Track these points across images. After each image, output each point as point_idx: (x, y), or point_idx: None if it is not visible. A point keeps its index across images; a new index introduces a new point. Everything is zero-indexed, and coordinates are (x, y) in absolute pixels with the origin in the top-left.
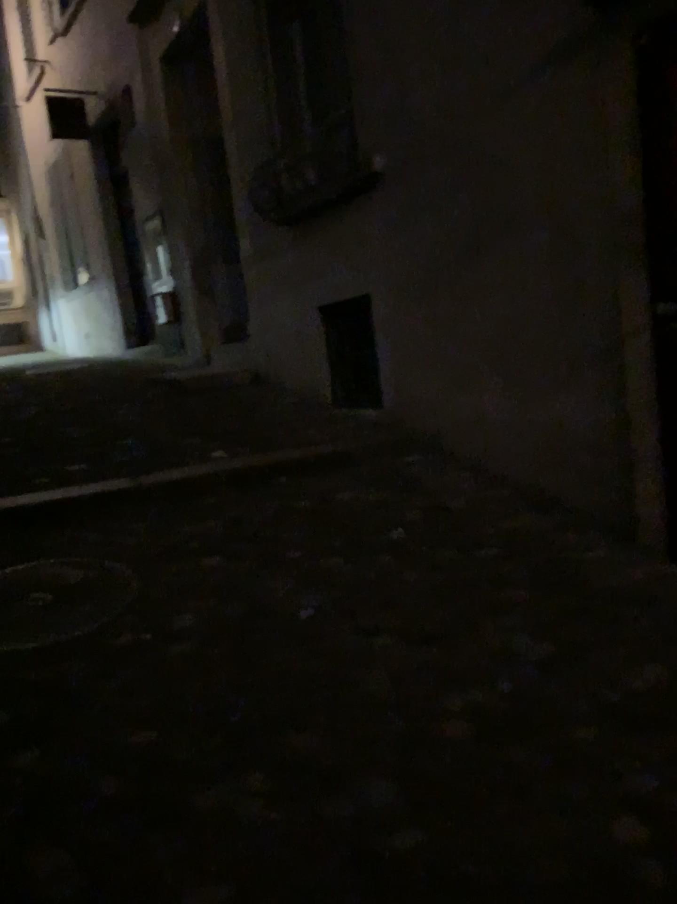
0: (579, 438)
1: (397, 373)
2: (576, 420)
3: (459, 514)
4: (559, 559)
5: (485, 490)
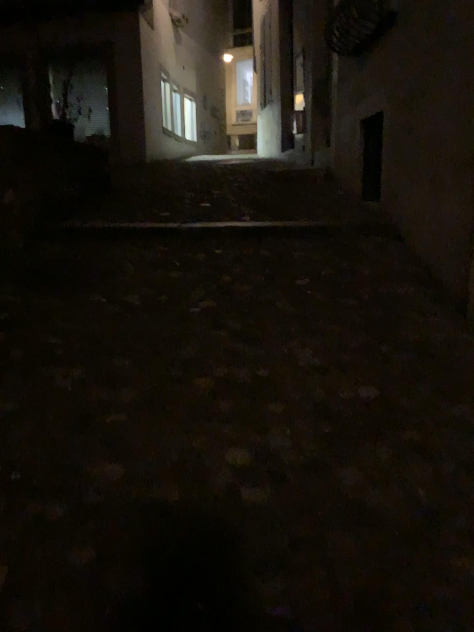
0: (453, 230)
1: (389, 174)
2: (454, 215)
3: (362, 276)
4: (396, 314)
5: (401, 264)
